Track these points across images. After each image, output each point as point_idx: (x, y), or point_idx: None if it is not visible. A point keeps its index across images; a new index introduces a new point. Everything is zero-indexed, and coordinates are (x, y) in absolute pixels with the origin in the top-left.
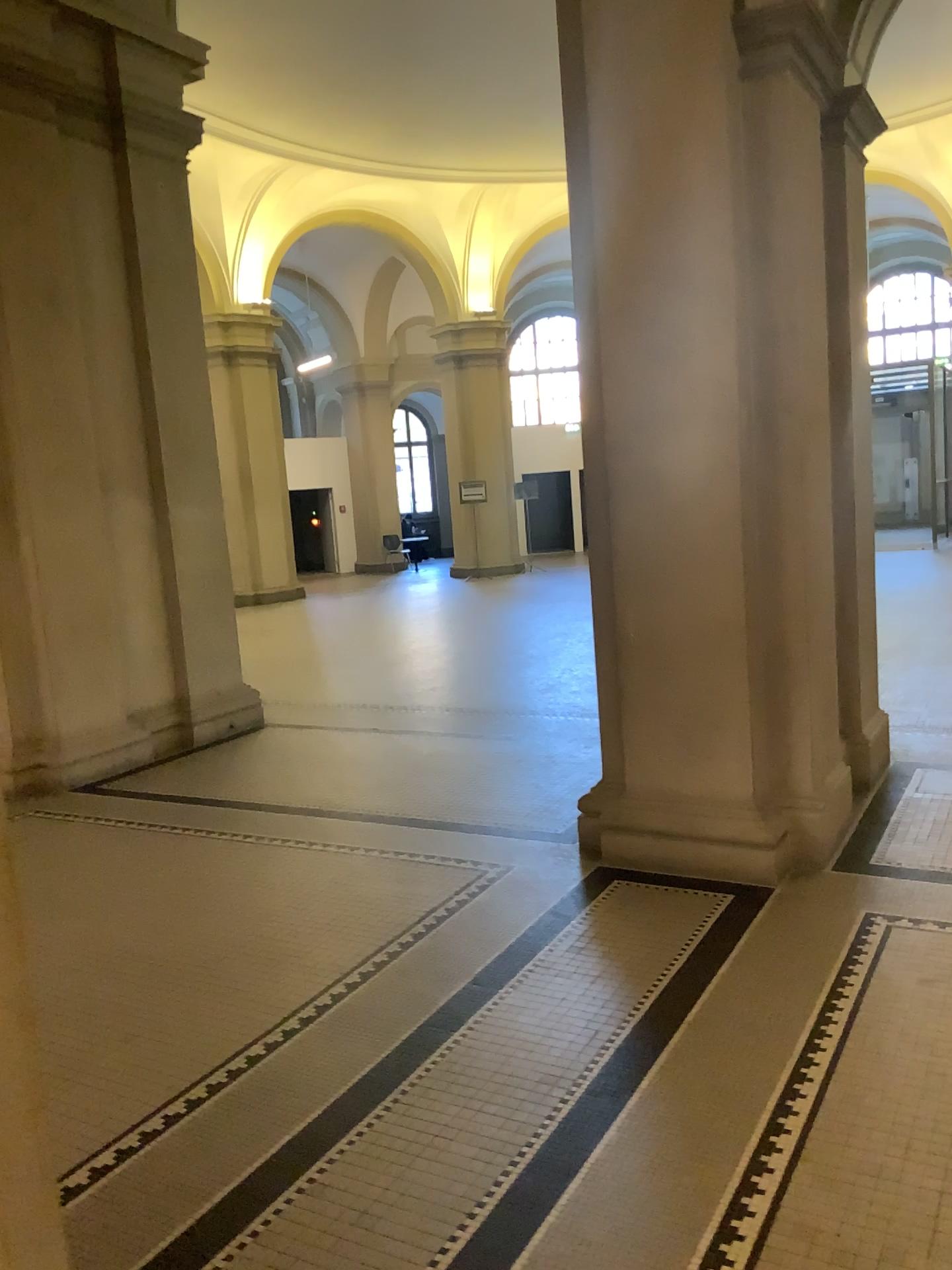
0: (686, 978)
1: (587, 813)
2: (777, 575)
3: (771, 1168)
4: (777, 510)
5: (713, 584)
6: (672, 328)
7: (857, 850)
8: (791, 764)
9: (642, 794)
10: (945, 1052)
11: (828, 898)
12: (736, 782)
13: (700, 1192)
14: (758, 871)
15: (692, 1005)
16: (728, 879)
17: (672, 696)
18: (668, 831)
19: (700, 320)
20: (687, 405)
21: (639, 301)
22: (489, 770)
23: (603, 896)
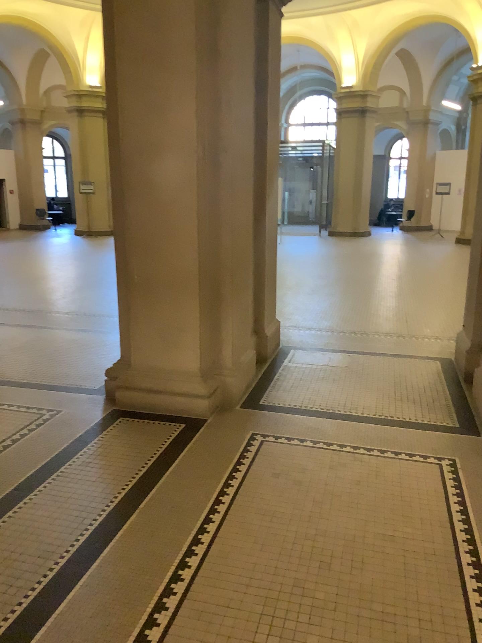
0: (144, 477)
1: (106, 377)
2: (216, 246)
3: (163, 604)
4: (217, 209)
5: (179, 249)
6: (159, 93)
7: (253, 396)
8: (220, 350)
9: (138, 367)
10: (275, 518)
11: (233, 424)
12: (189, 360)
13: (117, 625)
14: (198, 410)
15: (143, 495)
16: (181, 414)
17: (156, 312)
18: (151, 387)
19: (176, 90)
20: (168, 141)
21: (141, 74)
22: (62, 348)
23: (110, 425)
